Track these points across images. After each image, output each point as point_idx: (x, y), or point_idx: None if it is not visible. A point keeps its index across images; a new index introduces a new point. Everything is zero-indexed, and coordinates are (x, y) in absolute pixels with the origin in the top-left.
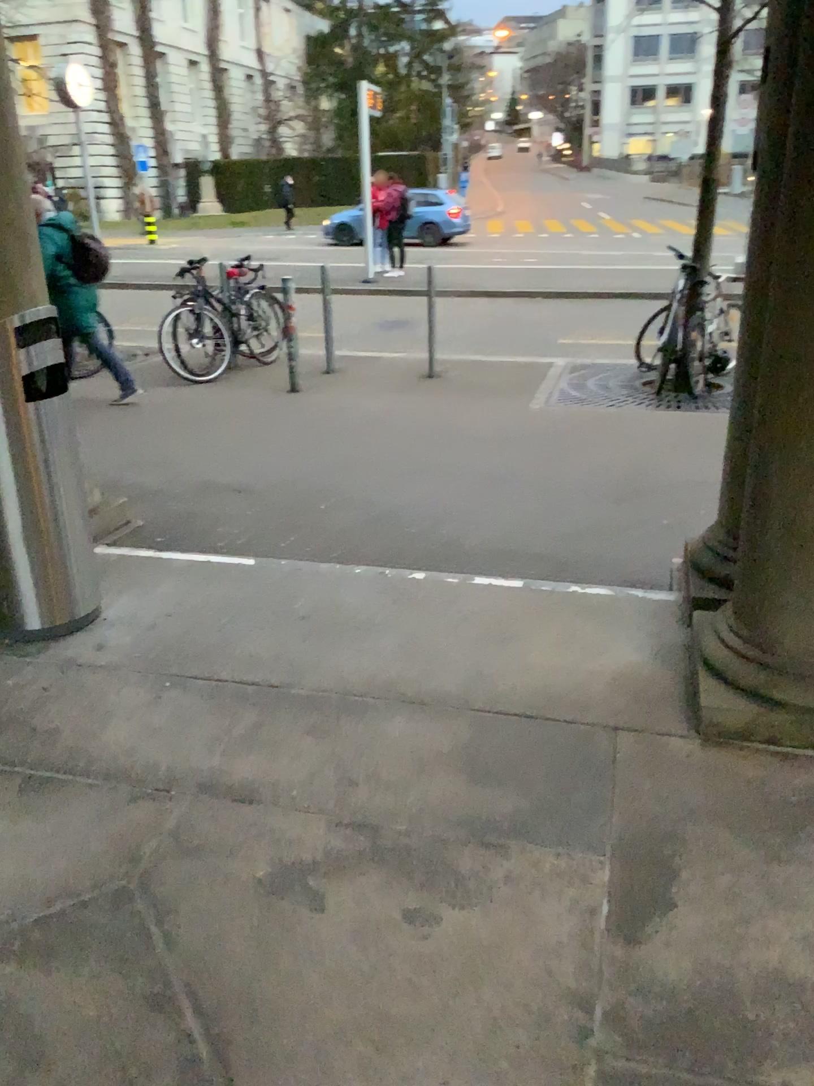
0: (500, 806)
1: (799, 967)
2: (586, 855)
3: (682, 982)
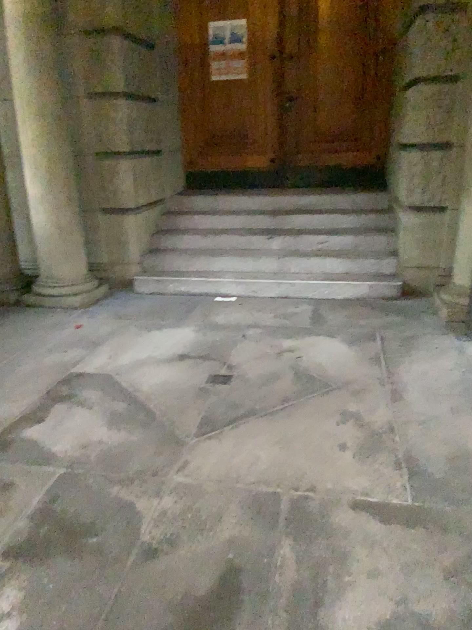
0: (435, 470)
1: (356, 569)
2: (411, 499)
3: (333, 524)
